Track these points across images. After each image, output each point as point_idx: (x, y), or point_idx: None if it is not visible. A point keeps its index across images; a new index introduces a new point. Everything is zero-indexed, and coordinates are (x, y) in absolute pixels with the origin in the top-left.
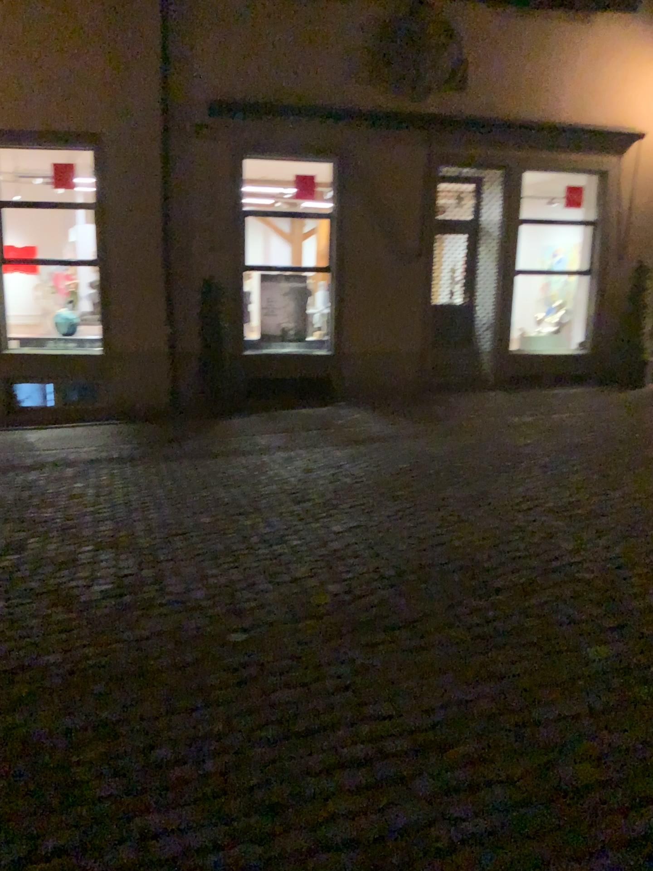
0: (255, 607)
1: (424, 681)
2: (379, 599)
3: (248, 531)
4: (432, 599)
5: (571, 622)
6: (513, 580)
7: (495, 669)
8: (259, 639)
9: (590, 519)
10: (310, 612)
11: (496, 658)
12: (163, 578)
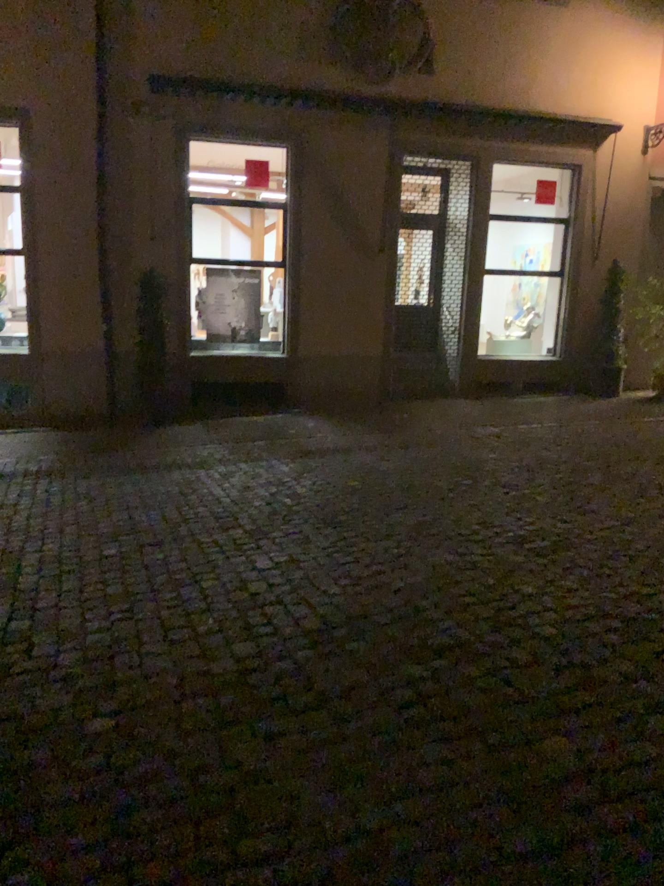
0: (137, 678)
1: (330, 799)
2: (294, 666)
3: (155, 569)
4: (360, 667)
5: (528, 702)
6: (462, 638)
7: (427, 779)
8: (130, 728)
9: (557, 555)
10: (205, 685)
11: (430, 760)
12: (33, 635)
